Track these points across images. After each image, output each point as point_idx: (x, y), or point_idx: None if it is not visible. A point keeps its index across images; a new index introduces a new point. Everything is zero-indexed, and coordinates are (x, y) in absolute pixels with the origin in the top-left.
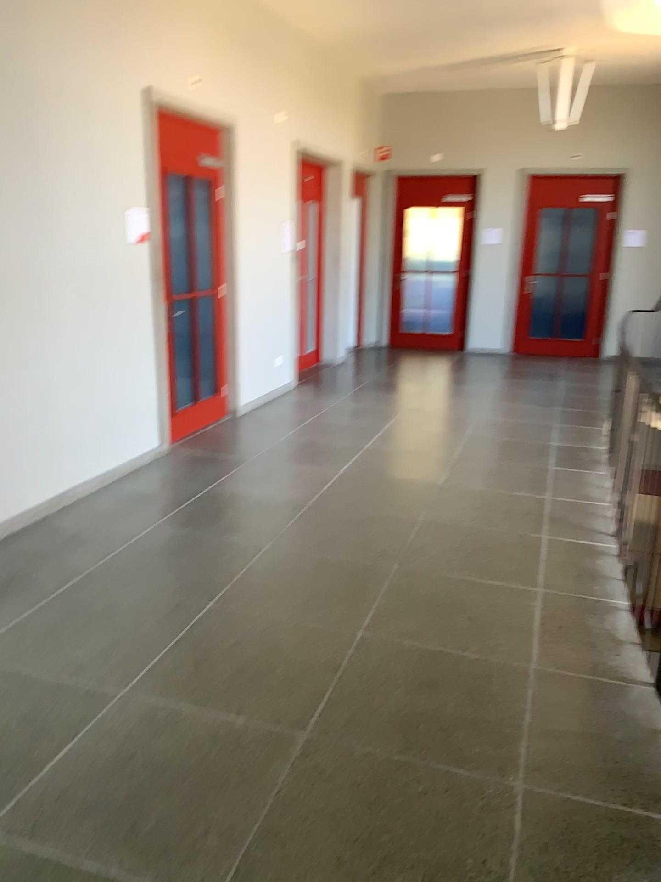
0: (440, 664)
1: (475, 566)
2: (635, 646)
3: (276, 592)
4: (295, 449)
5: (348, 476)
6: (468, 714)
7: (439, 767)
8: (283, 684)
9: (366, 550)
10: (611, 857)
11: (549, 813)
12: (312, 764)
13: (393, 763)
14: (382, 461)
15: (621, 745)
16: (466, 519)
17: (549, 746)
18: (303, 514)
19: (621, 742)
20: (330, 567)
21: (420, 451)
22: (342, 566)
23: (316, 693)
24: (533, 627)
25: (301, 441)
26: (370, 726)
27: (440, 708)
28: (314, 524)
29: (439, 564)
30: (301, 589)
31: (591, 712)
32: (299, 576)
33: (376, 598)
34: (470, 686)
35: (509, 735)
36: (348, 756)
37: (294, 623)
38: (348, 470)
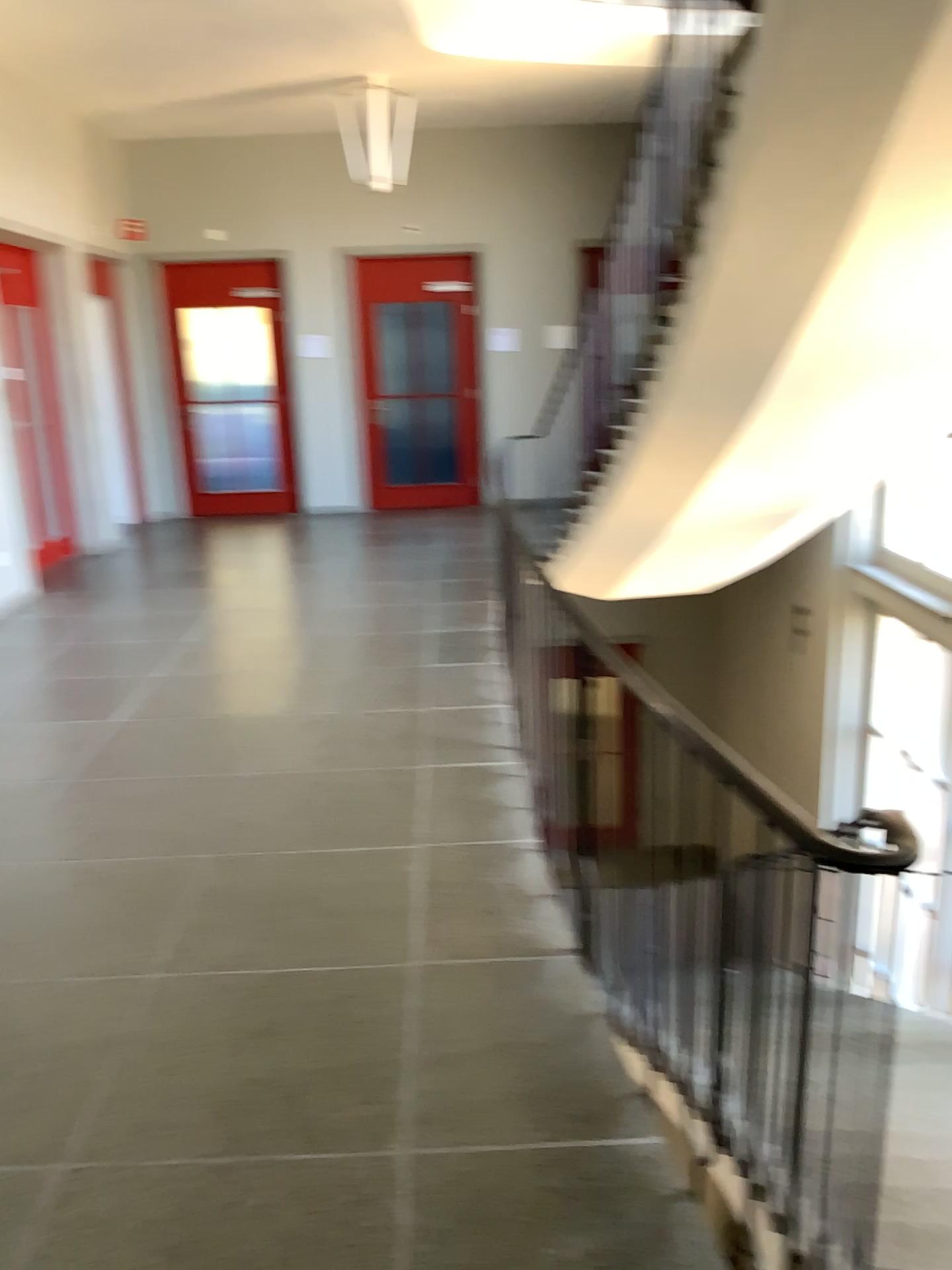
0: (280, 995)
1: (327, 830)
2: (551, 901)
3: (10, 937)
4: (38, 697)
5: (127, 726)
6: (323, 1062)
7: (284, 1158)
8: (24, 1090)
9: (159, 839)
10: (536, 1223)
11: (447, 1183)
12: (75, 1216)
13: (212, 1173)
14: (182, 694)
15: (539, 1051)
16: (311, 761)
17: (443, 1080)
18: (53, 800)
19: (540, 1047)
20: (100, 877)
21: (239, 671)
22: (121, 872)
23: (82, 1091)
24: (413, 905)
25: (48, 682)
26: (173, 1123)
27: (283, 1063)
28: (74, 813)
29: (274, 838)
30: (52, 924)
31: (498, 1014)
32: (48, 902)
33: (177, 913)
34: (325, 1018)
35: (386, 1078)
36: (137, 1184)
37: (41, 982)
38: (126, 717)
